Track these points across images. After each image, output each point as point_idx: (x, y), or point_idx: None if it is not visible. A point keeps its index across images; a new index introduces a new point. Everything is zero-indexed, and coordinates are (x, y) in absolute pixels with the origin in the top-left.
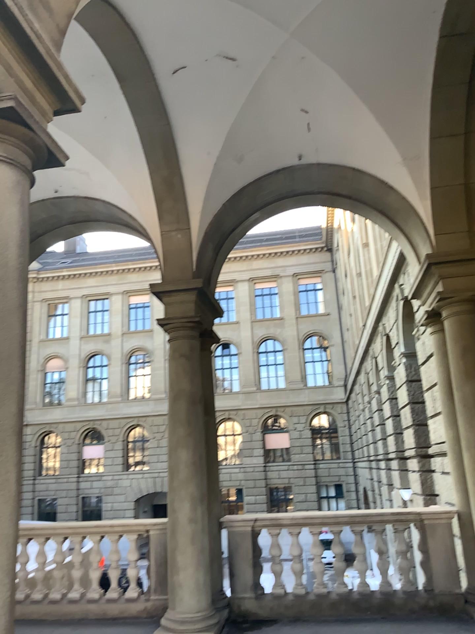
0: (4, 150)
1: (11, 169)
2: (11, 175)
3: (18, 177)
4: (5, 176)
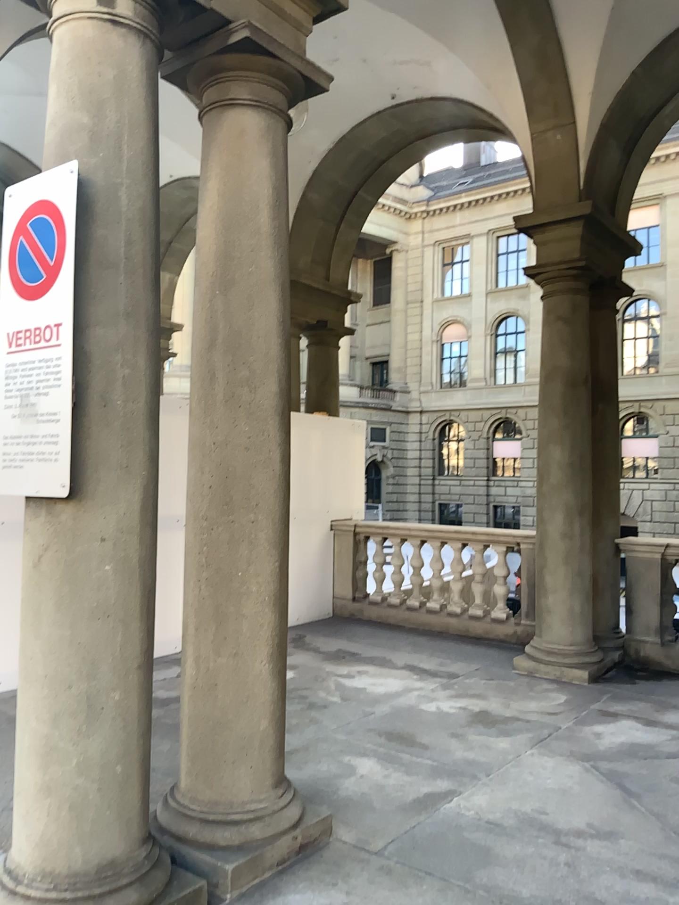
0: (245, 91)
1: (256, 114)
2: (257, 121)
3: (265, 121)
4: (250, 123)
